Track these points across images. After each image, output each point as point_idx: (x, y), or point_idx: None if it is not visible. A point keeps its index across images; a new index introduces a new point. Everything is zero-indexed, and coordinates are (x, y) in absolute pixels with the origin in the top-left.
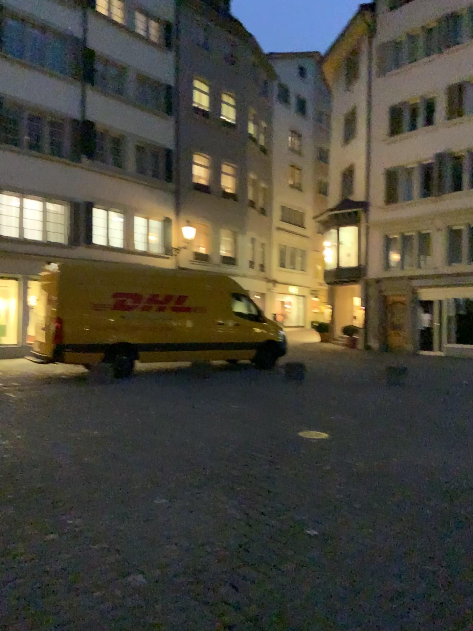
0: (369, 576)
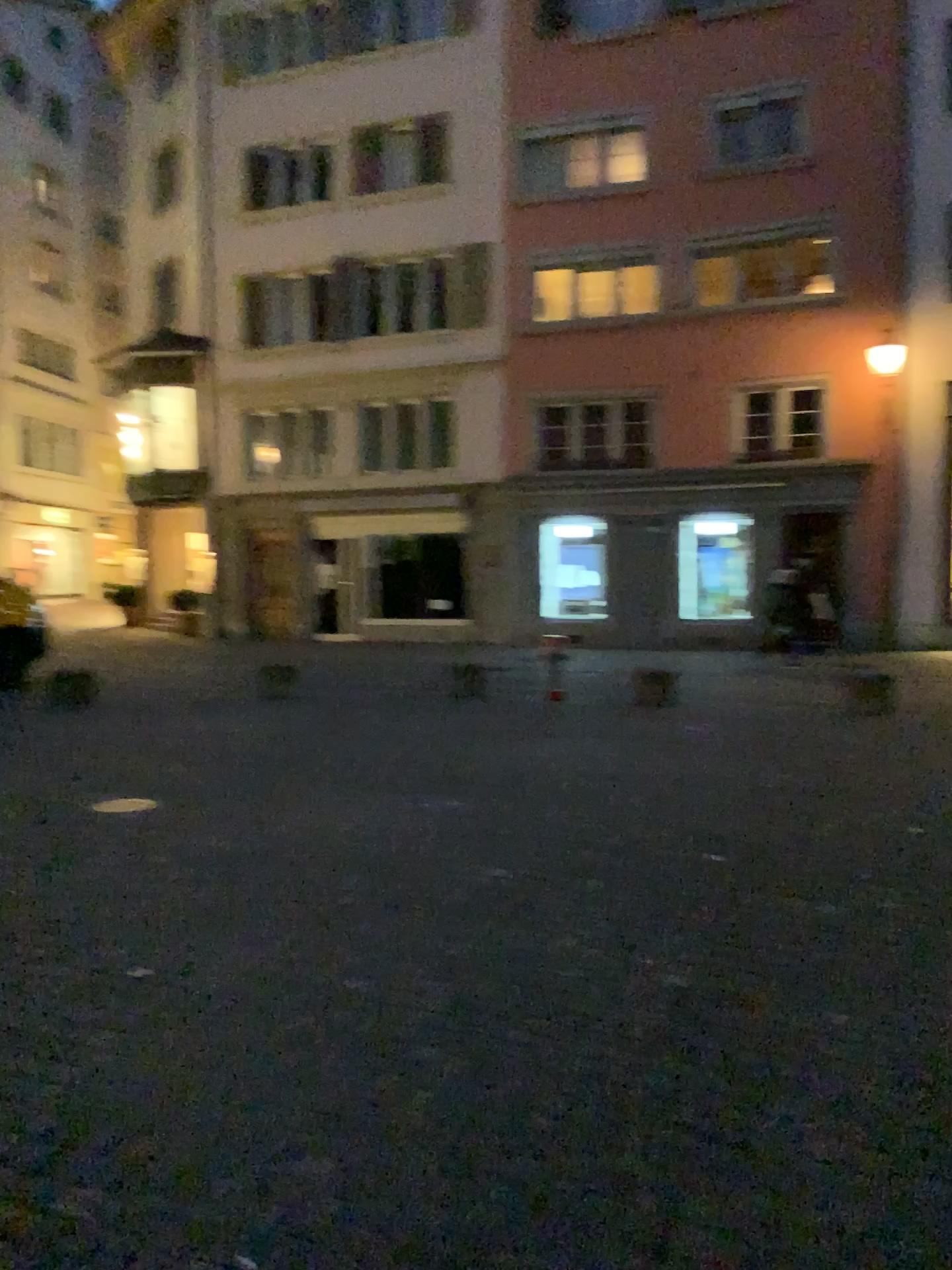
0: (296, 1016)
